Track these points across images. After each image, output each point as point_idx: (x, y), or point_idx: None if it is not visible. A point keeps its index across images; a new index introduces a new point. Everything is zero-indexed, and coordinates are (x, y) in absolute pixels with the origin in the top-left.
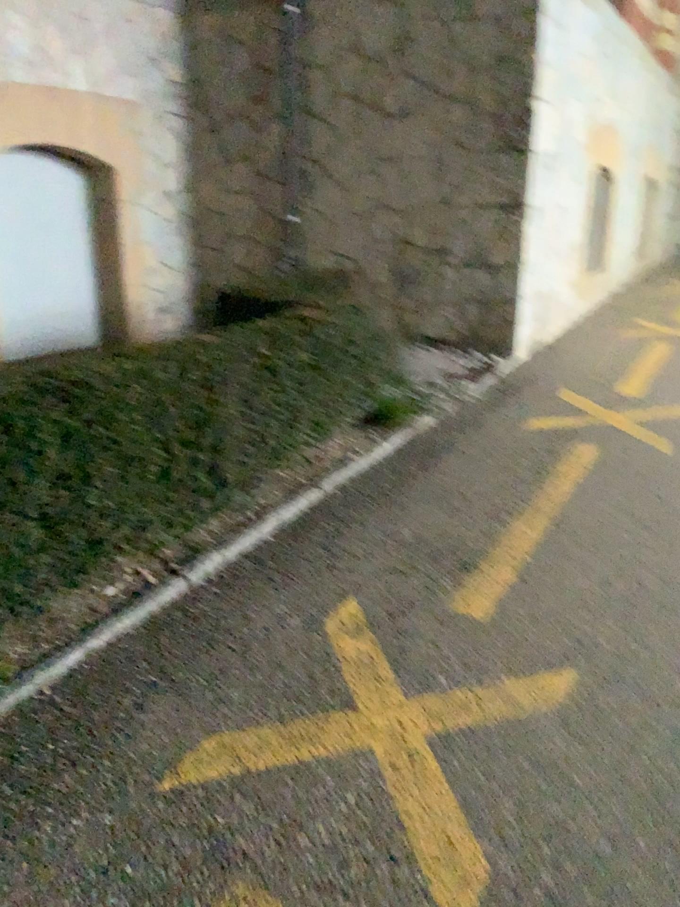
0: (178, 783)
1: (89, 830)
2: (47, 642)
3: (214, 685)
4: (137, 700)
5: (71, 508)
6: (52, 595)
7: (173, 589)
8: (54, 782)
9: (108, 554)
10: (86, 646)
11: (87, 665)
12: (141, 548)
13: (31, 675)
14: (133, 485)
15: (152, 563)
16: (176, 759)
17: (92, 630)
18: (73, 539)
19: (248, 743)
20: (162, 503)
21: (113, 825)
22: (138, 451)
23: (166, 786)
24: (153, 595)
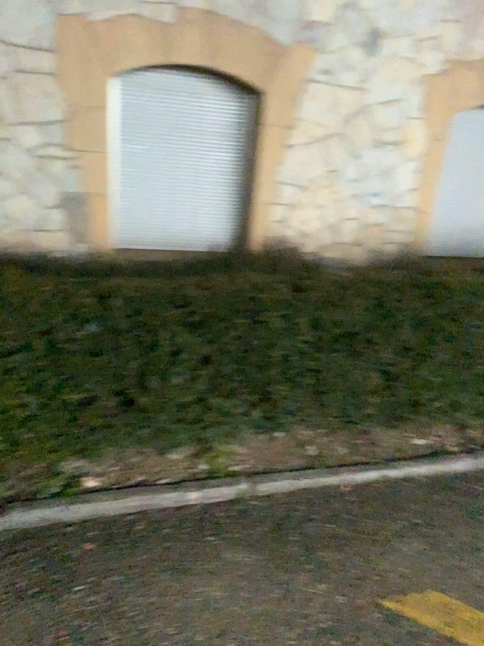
0: (397, 609)
1: (325, 597)
2: (360, 455)
3: (460, 554)
4: (399, 529)
5: (407, 372)
6: (374, 426)
7: (462, 463)
8: (320, 549)
9: (423, 416)
10: (383, 472)
11: (378, 485)
12: (450, 422)
13: (341, 472)
14: (460, 374)
15: (455, 437)
16: (404, 590)
17: (392, 463)
18: (401, 395)
19: (465, 617)
20: (479, 396)
21: (340, 605)
22: (474, 350)
23: (386, 605)
24: (445, 460)
